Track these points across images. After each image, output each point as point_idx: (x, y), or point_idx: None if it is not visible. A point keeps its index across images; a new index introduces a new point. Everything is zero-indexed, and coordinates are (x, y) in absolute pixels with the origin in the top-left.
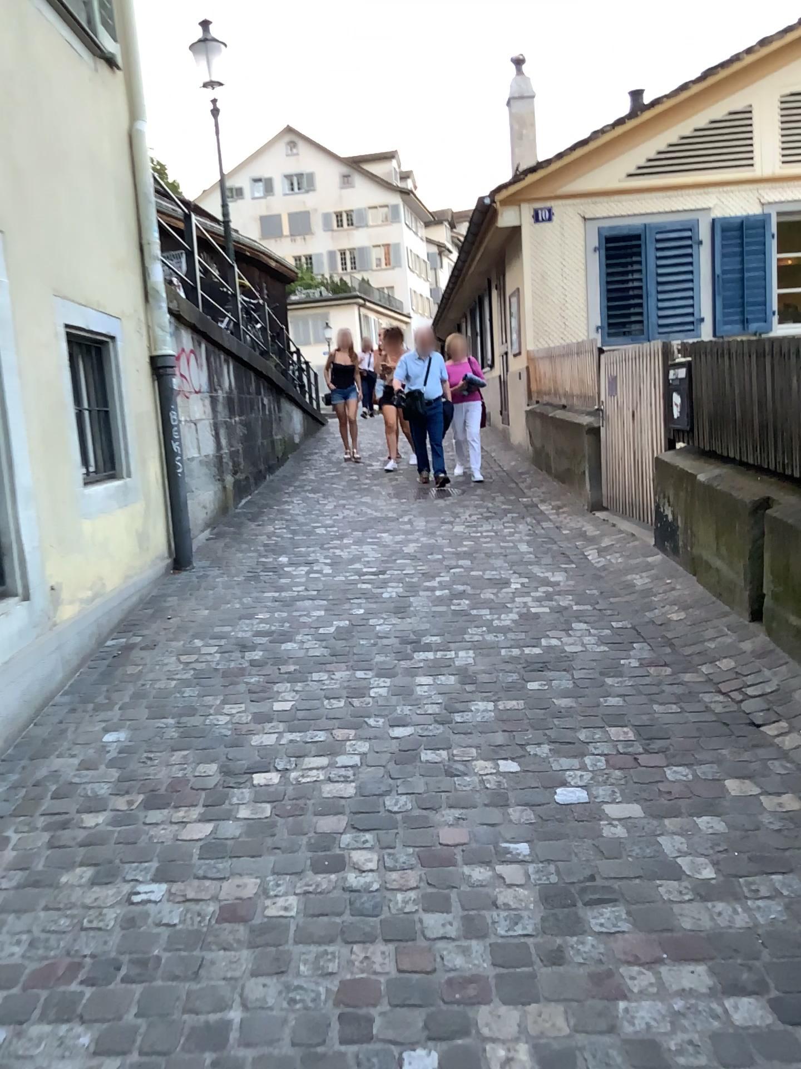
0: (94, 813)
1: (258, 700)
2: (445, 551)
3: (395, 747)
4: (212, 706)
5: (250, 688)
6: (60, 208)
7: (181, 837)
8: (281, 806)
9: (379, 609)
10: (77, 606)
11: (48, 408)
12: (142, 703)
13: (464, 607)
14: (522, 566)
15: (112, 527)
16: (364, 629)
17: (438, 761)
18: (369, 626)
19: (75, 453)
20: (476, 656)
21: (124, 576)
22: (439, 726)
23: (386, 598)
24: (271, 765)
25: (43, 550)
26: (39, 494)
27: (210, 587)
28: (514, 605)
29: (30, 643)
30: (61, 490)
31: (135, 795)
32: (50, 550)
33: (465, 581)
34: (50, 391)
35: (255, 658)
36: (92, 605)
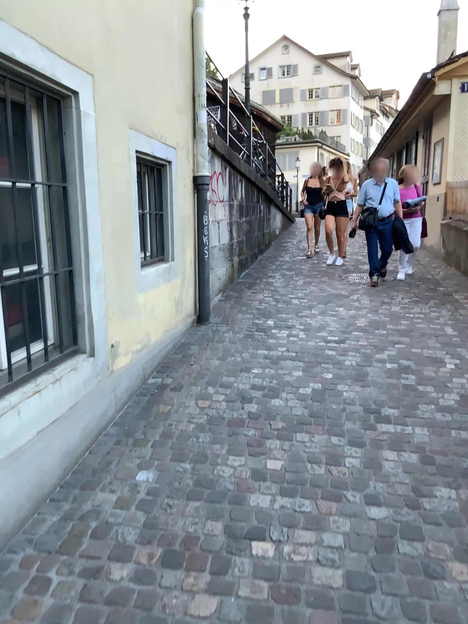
0: (120, 565)
1: (255, 455)
2: (389, 328)
3: (373, 531)
4: (220, 456)
5: (249, 443)
6: (137, 62)
7: (189, 614)
8: (277, 591)
9: (345, 376)
10: (128, 358)
11: (117, 213)
12: (168, 444)
13: (410, 382)
14: (450, 347)
15: (158, 298)
16: (335, 393)
17: (415, 556)
18: (339, 391)
19: (135, 245)
20: (430, 434)
21: (163, 331)
22: (410, 511)
23: (349, 366)
24: (267, 534)
25: (105, 321)
26: (105, 278)
27: (222, 341)
28: (451, 385)
29: (90, 391)
30: (122, 274)
31: (155, 549)
32: (111, 319)
33: (408, 357)
34: (120, 200)
35: (253, 411)
36: (139, 356)
